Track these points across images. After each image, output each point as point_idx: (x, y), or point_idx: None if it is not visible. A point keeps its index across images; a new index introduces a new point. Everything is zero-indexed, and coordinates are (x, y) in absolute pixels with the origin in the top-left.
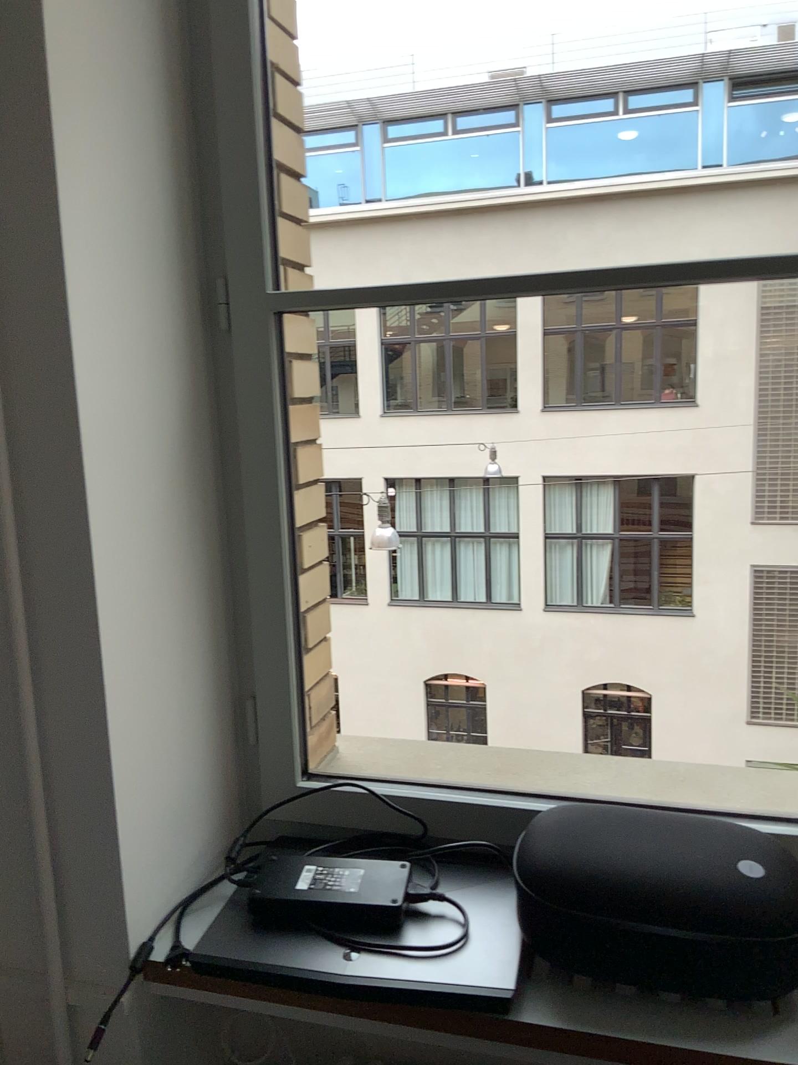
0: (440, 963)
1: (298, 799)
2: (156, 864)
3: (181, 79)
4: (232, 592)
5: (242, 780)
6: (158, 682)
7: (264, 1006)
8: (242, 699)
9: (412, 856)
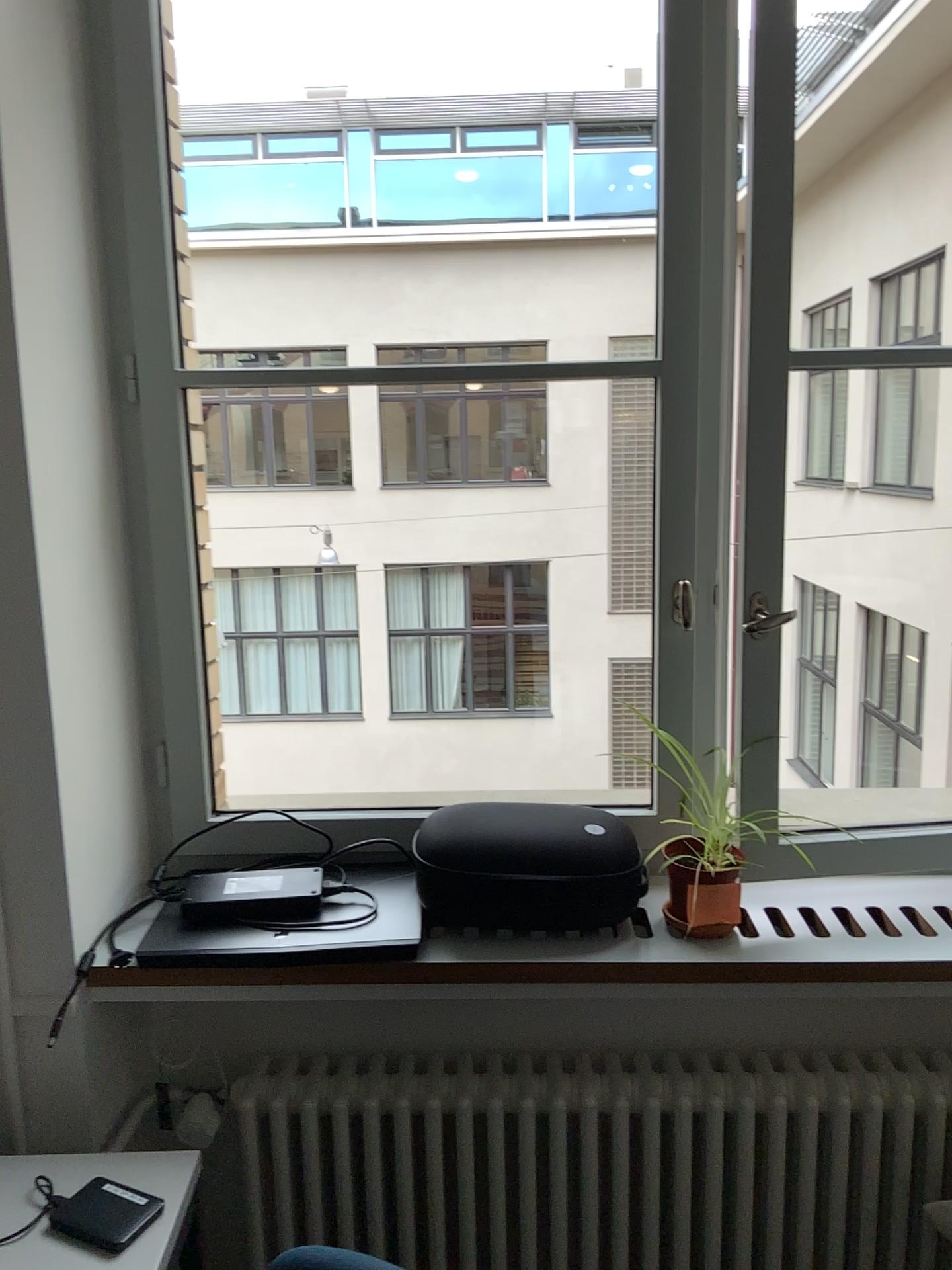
0: (359, 929)
1: (208, 834)
2: (93, 882)
3: (93, 167)
4: (143, 641)
5: (153, 820)
6: (90, 717)
7: (203, 991)
8: (153, 743)
9: (322, 866)
